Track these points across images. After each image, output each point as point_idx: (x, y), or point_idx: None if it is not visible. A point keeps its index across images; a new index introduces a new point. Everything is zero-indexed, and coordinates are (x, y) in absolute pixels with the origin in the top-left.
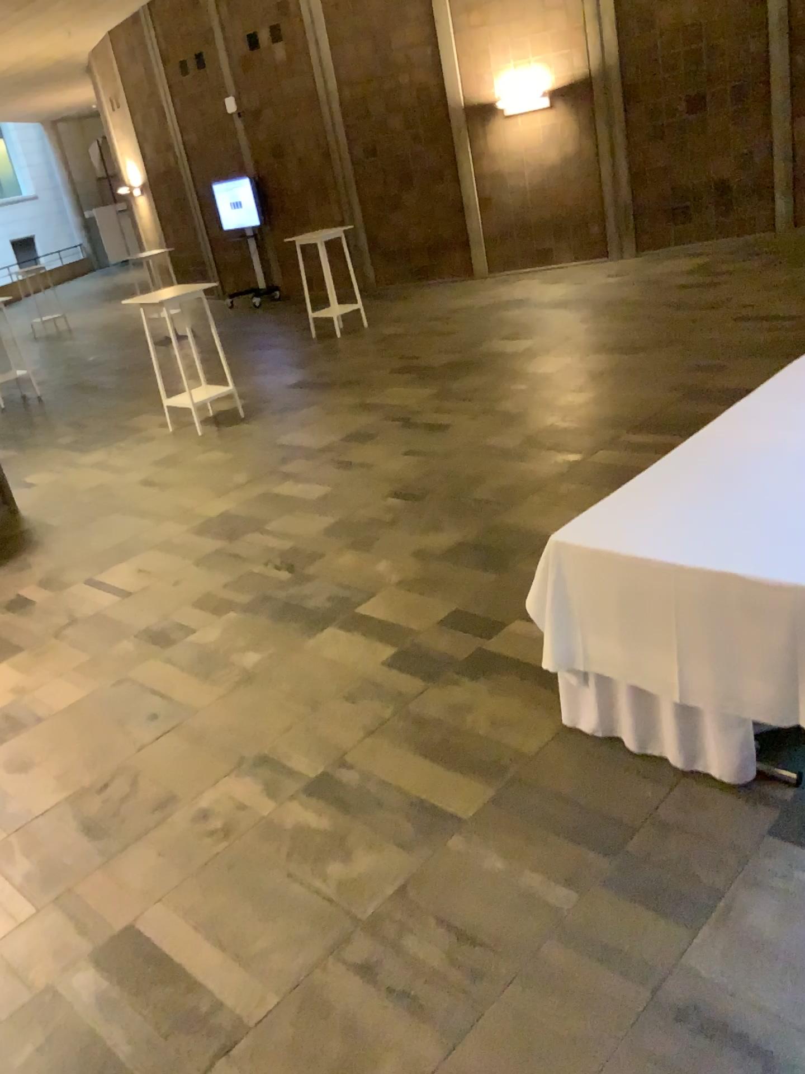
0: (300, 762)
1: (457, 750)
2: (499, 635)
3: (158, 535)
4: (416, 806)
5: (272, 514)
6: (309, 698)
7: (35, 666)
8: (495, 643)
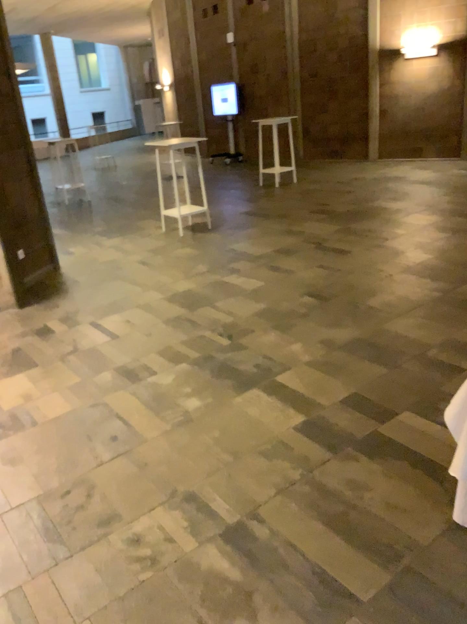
0: (220, 505)
1: (354, 523)
2: (389, 420)
3: (143, 298)
4: (316, 574)
5: (221, 295)
6: (233, 446)
7: (42, 380)
8: (386, 427)
